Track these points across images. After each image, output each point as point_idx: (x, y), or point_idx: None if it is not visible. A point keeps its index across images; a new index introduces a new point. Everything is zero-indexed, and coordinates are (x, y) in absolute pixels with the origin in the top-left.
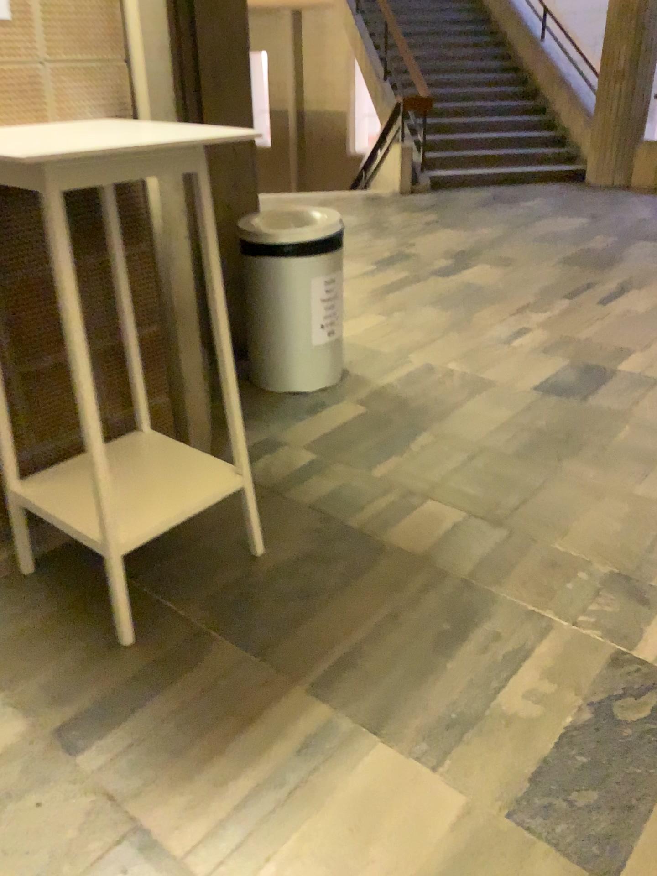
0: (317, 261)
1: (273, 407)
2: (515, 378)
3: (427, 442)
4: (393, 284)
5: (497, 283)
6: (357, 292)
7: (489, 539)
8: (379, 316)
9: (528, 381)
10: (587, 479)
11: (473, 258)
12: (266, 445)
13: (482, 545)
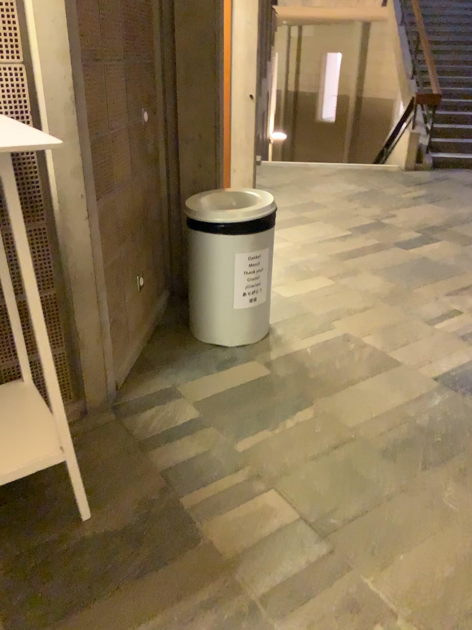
0: (246, 237)
1: (195, 356)
2: (424, 363)
3: (306, 421)
4: (358, 251)
5: (450, 261)
6: (324, 254)
7: (309, 554)
8: (331, 280)
9: (435, 370)
10: (444, 501)
11: (438, 235)
12: (167, 394)
13: (299, 560)
